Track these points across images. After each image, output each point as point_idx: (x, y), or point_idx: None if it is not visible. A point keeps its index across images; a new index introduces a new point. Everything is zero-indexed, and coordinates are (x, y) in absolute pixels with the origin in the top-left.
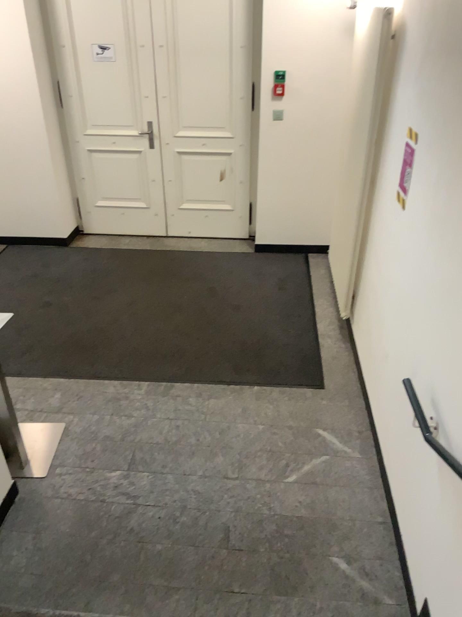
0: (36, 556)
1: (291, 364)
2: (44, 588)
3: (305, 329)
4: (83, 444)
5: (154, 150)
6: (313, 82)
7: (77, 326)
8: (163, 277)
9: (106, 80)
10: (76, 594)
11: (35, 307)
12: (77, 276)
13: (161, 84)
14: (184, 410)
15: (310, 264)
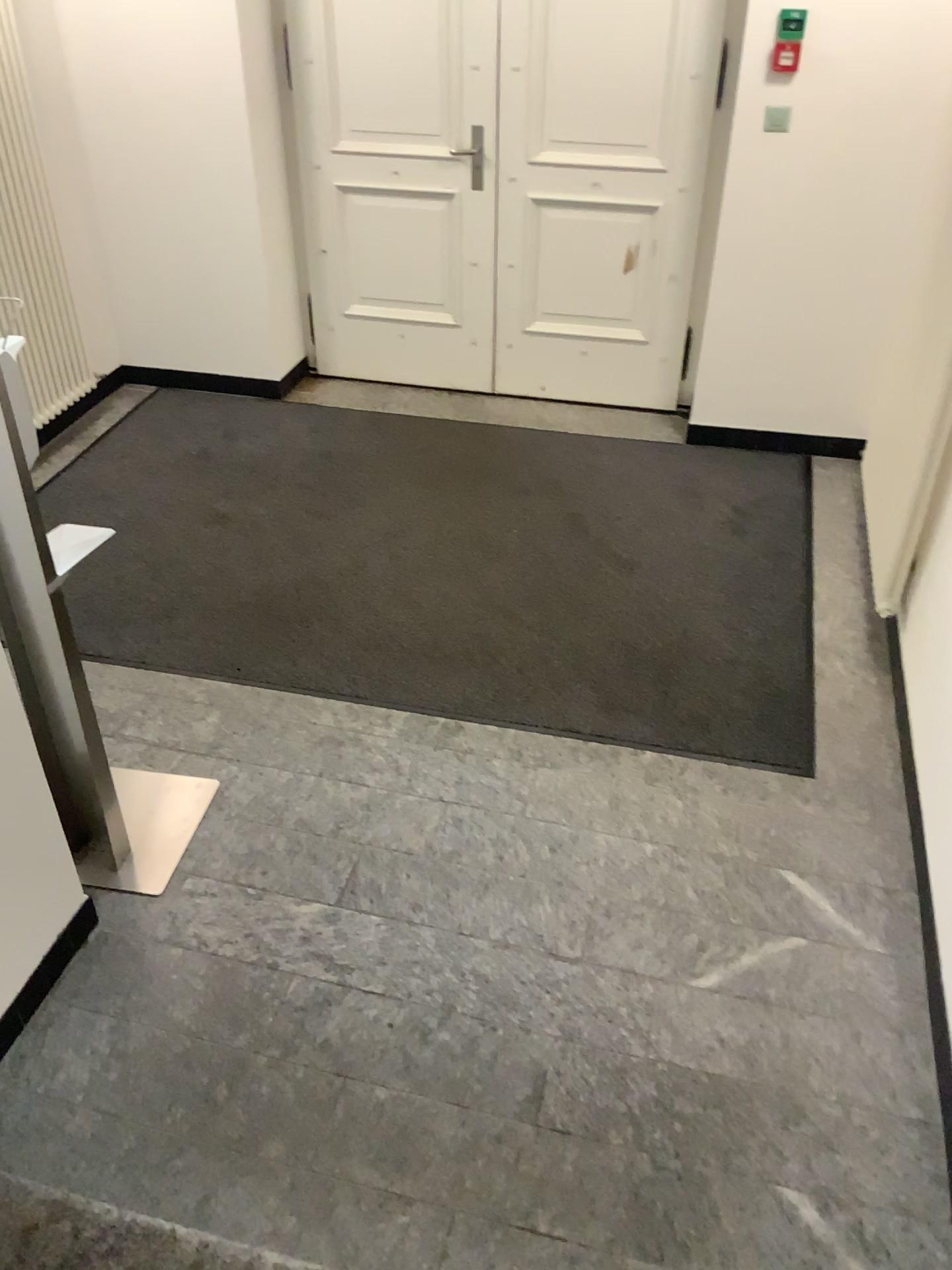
0: (113, 1068)
1: (740, 710)
2: (120, 1145)
3: (783, 632)
4: (249, 833)
5: (480, 193)
6: (875, 38)
7: (275, 571)
8: (472, 482)
9: (388, 25)
10: (187, 1170)
11: (193, 522)
12: (290, 464)
13: (511, 39)
14: (480, 786)
15: (815, 482)
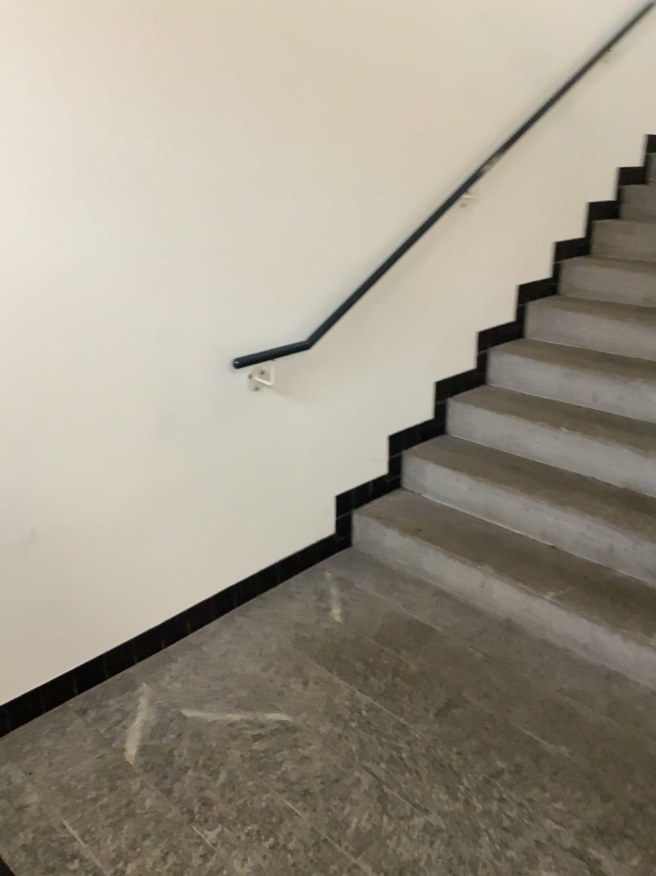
0: None
1: None
2: None
3: None
4: None
5: None
6: None
7: None
8: None
9: None
10: None
11: None
12: None
13: None
14: None
15: None
